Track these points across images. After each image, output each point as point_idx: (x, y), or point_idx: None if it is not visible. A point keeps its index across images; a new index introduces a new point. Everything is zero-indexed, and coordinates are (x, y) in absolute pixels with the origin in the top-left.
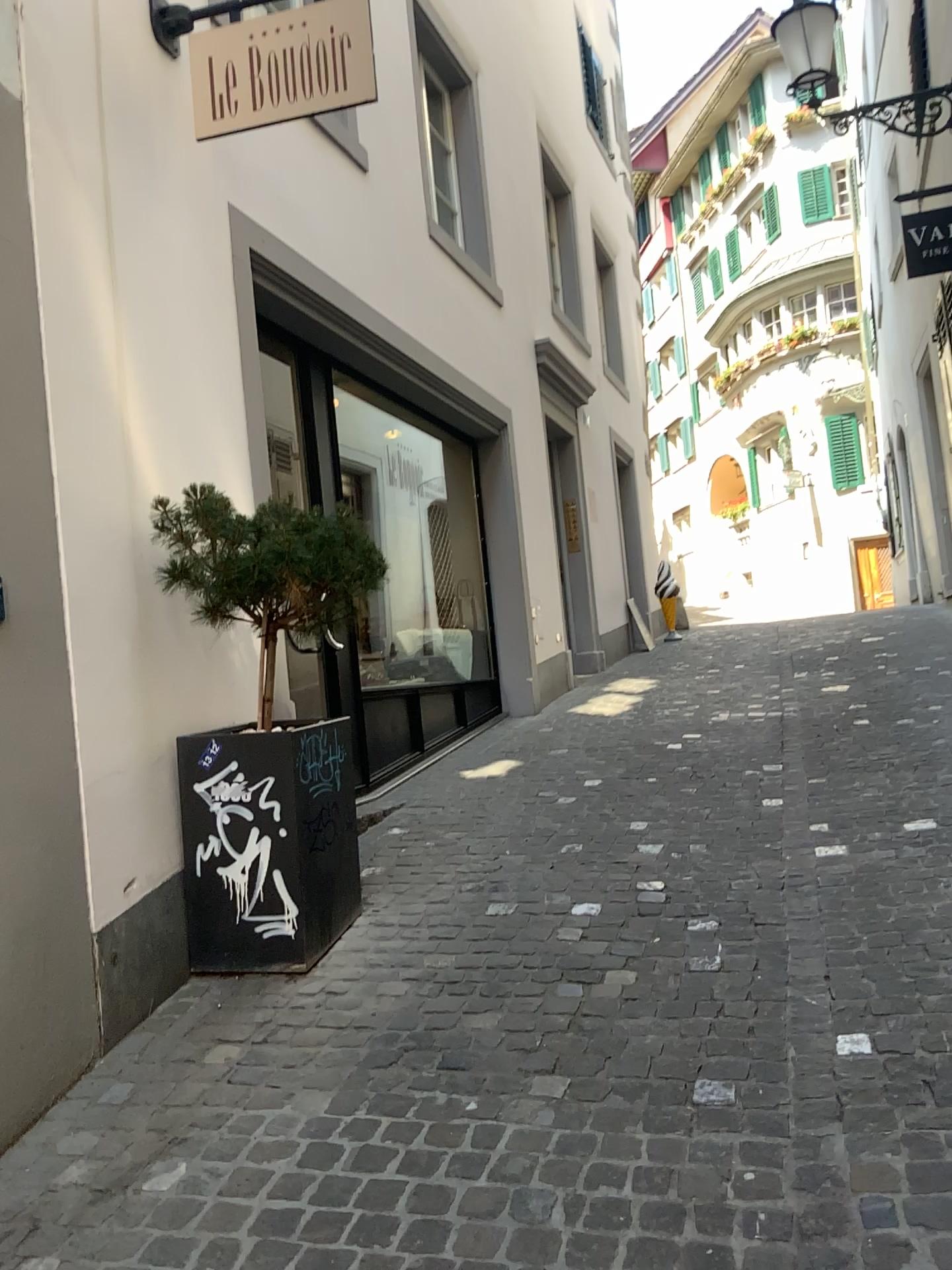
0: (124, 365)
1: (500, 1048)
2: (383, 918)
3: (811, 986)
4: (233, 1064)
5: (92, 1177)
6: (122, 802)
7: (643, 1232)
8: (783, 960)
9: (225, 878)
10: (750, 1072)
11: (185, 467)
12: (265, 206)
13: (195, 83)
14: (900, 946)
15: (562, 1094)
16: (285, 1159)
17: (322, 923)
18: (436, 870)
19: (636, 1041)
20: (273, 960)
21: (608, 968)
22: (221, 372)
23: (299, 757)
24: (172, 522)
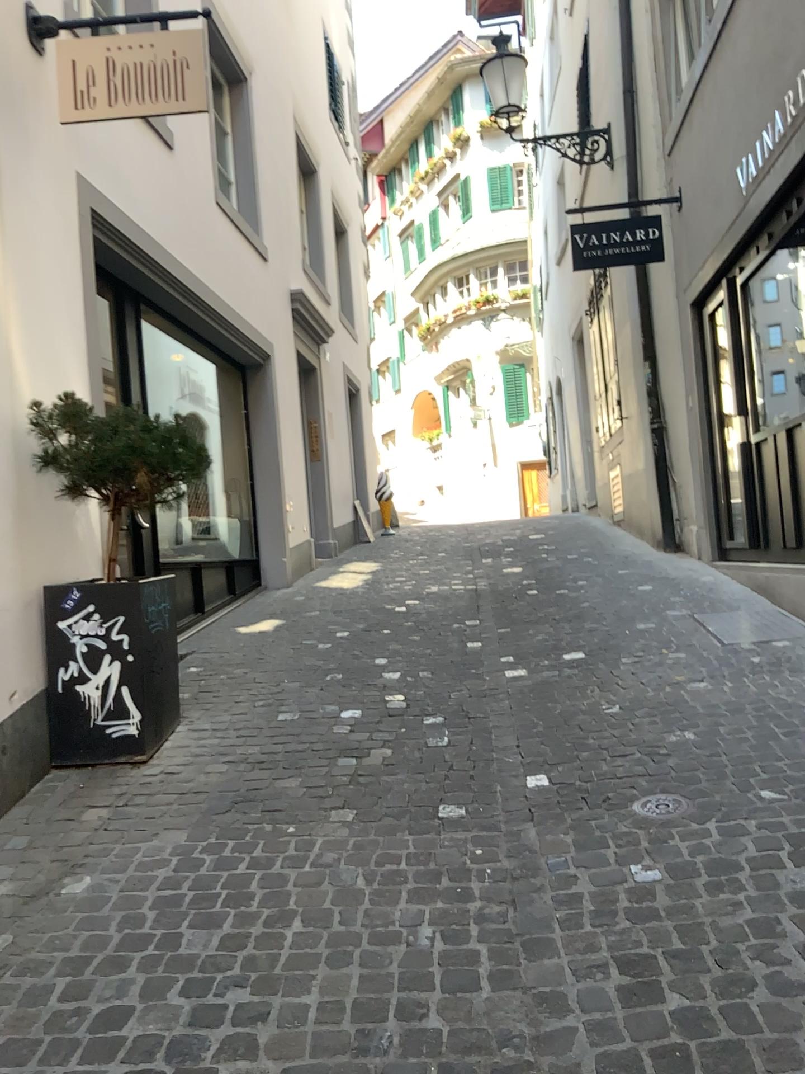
0: (10, 297)
1: (305, 797)
2: (198, 725)
3: (509, 752)
4: (108, 818)
5: (21, 888)
6: (11, 632)
7: (417, 882)
8: (490, 738)
9: (84, 692)
10: (474, 799)
11: (47, 379)
12: (104, 175)
13: (59, 78)
14: (564, 726)
15: (353, 818)
16: (166, 867)
17: (156, 726)
18: (231, 694)
19: (398, 788)
20: (121, 753)
21: (372, 748)
22: (73, 305)
23: (141, 602)
24: (47, 420)
